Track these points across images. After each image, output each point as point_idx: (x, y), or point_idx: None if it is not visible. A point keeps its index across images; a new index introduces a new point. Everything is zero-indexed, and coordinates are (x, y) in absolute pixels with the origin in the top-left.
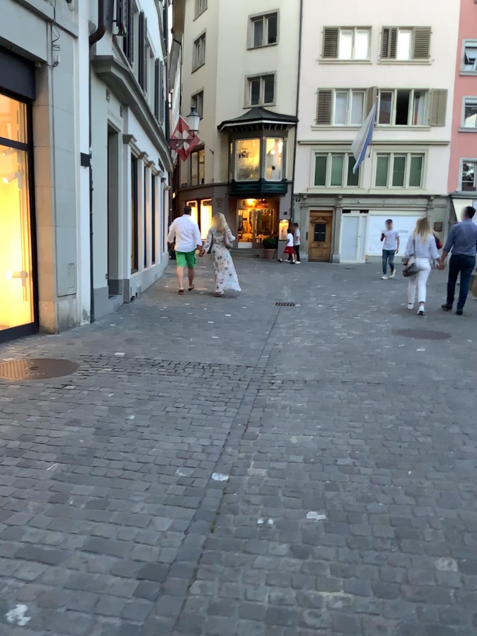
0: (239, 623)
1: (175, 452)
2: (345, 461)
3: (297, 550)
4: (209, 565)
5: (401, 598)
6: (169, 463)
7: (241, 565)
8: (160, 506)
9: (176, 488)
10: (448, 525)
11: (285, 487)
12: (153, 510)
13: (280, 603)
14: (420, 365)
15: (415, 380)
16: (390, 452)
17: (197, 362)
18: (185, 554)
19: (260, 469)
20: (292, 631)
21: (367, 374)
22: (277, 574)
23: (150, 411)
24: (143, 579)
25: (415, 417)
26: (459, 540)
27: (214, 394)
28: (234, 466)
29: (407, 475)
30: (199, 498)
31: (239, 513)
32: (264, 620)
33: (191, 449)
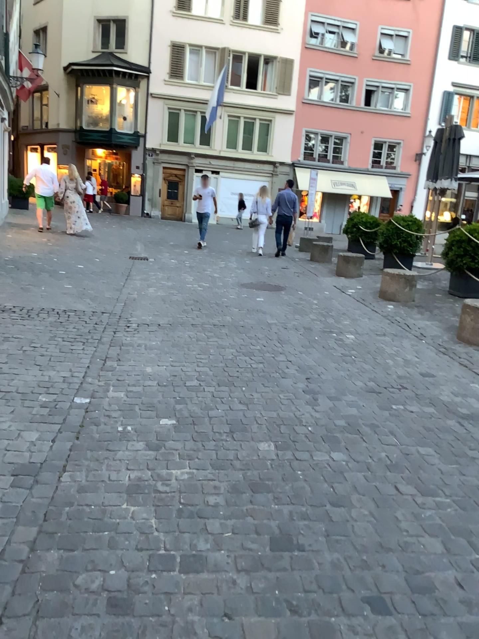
0: (105, 495)
1: (37, 382)
2: (192, 384)
3: (152, 445)
4: (76, 461)
5: (232, 468)
6: (31, 391)
7: (105, 459)
8: (27, 423)
9: (40, 409)
10: (270, 421)
11: (141, 404)
12: (21, 426)
13: (138, 480)
14: (258, 310)
15: (253, 322)
16: (229, 375)
17: (51, 308)
18: (55, 455)
19: (118, 392)
20: (149, 495)
21: (213, 317)
22: (136, 462)
23: (7, 350)
24: (18, 474)
25: (251, 350)
26: (278, 430)
27: (71, 335)
28: (94, 391)
29: (241, 391)
30: (63, 415)
31: (101, 424)
32: (126, 491)
33: (52, 380)
